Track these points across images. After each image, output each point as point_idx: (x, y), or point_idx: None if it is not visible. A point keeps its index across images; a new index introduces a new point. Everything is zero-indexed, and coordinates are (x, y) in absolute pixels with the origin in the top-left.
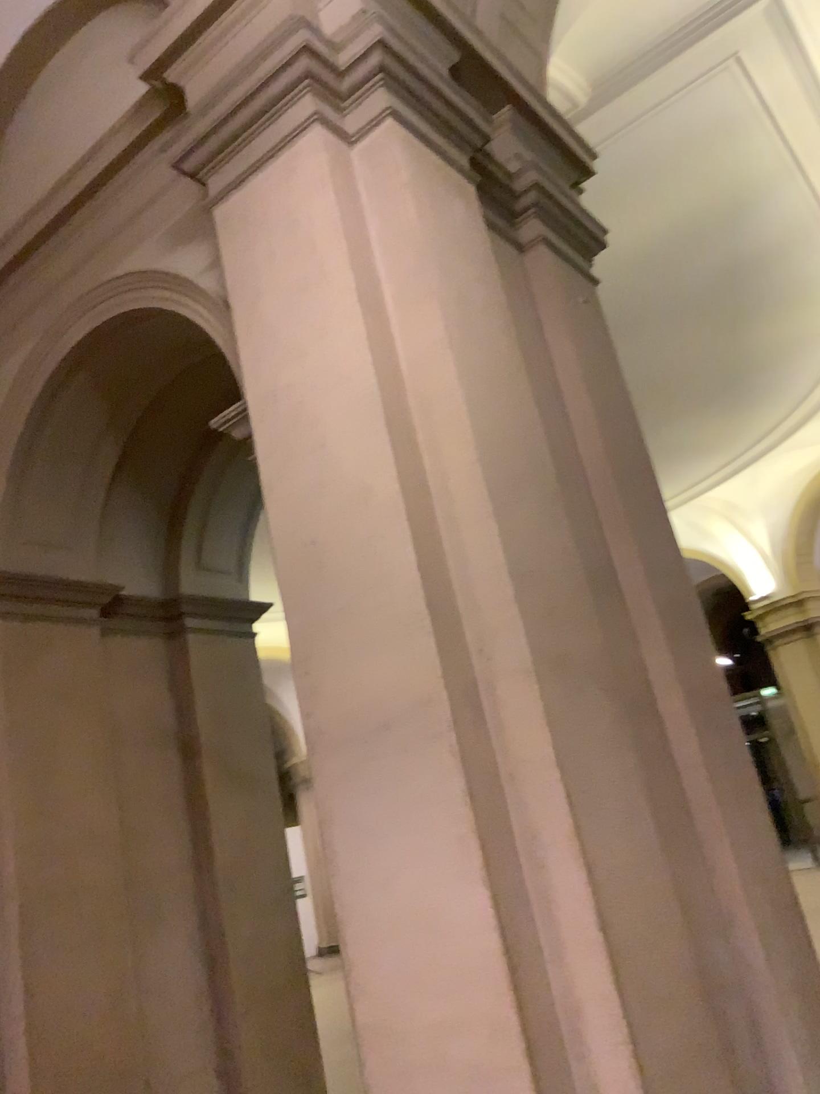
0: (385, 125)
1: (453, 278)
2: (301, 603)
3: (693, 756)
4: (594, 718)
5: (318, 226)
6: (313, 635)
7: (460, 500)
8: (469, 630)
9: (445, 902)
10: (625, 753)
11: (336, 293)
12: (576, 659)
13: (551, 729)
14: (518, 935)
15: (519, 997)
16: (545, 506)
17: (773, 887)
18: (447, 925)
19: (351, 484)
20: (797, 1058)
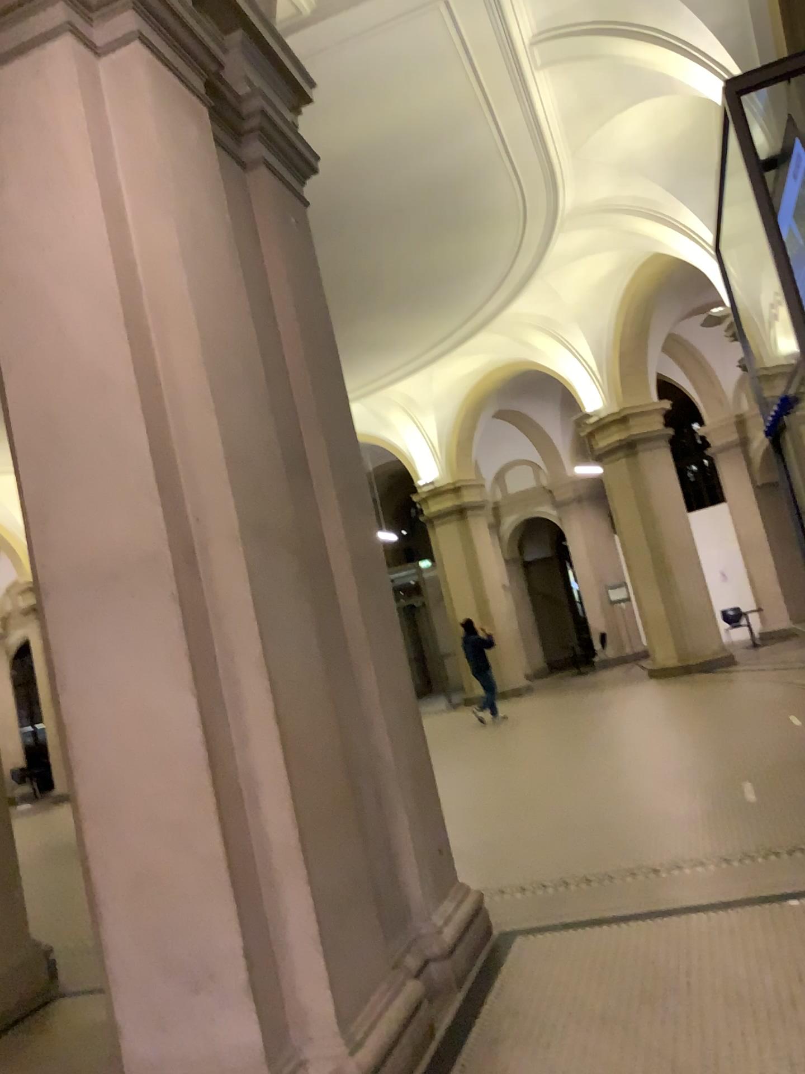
0: (132, 45)
1: (188, 201)
2: (40, 470)
3: (353, 606)
4: (281, 573)
5: (66, 132)
6: (52, 498)
7: (185, 395)
8: (188, 501)
9: (160, 706)
10: (302, 600)
11: (82, 199)
12: (270, 528)
13: (249, 579)
14: (215, 728)
15: (213, 770)
16: (254, 405)
17: (402, 702)
18: (160, 723)
19: (91, 372)
20: (405, 816)
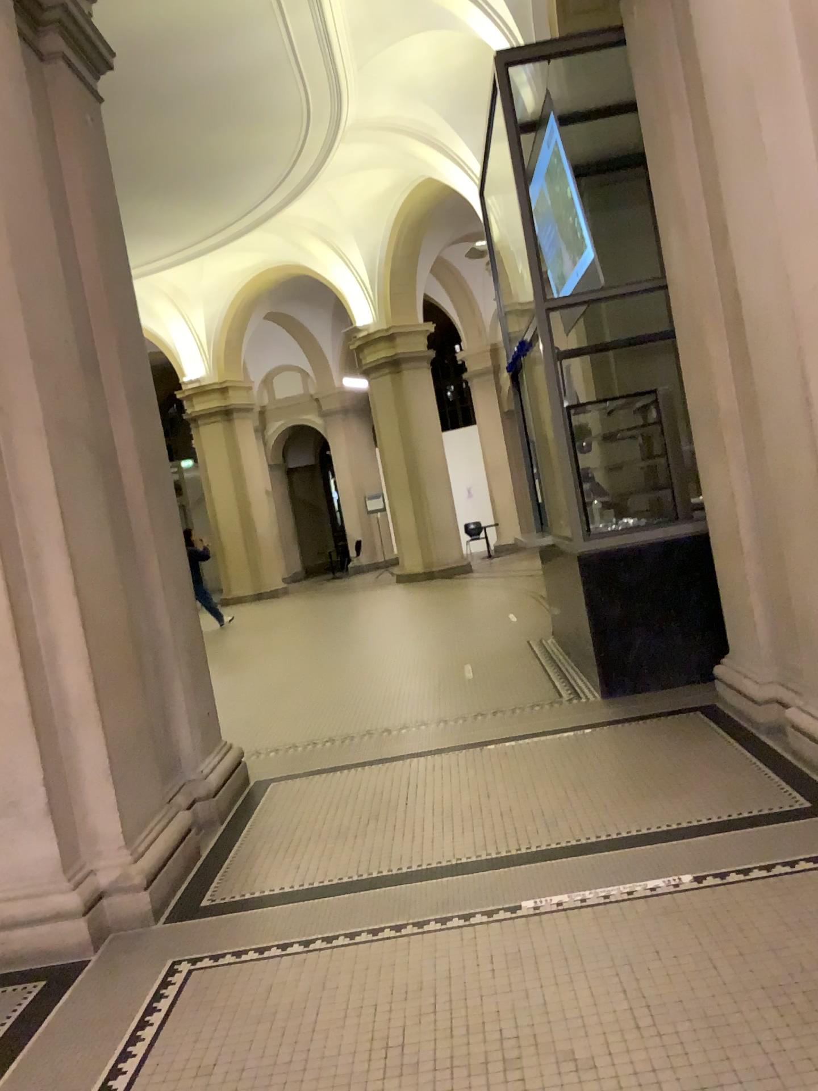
0: None
1: None
2: None
3: (139, 498)
4: (81, 464)
5: None
6: None
7: None
8: None
9: None
10: (97, 490)
11: None
12: (72, 422)
13: (54, 468)
14: (21, 597)
15: (19, 633)
16: (57, 306)
17: (179, 586)
18: None
19: None
20: (180, 683)
